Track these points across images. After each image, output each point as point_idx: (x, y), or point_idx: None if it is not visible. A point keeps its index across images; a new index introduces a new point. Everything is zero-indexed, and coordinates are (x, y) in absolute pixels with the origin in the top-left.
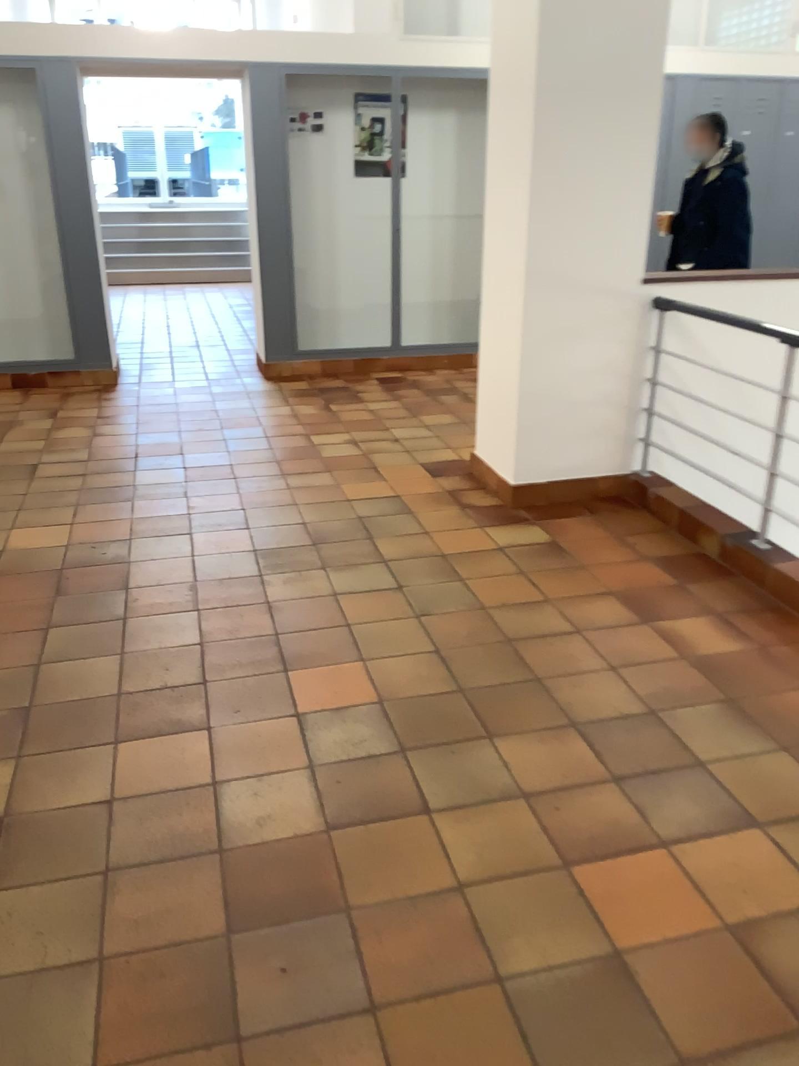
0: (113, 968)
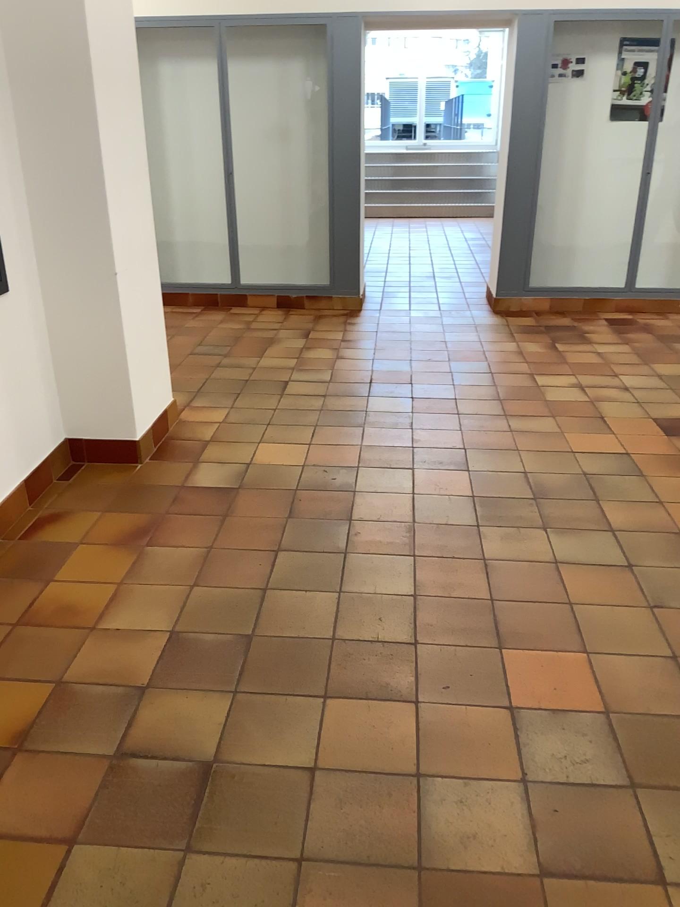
0: None
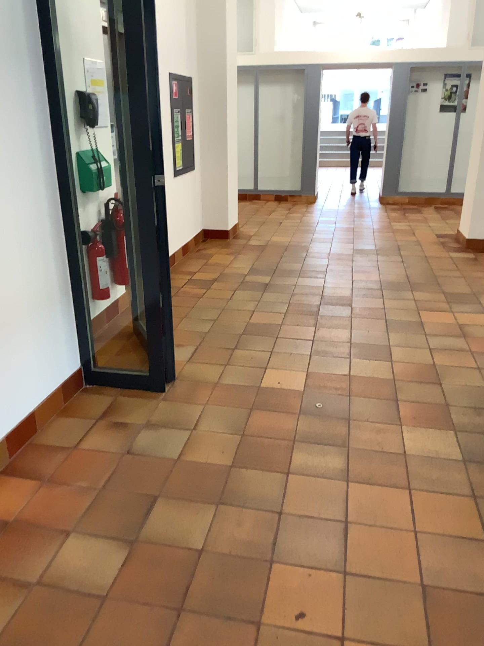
0: (292, 302)
